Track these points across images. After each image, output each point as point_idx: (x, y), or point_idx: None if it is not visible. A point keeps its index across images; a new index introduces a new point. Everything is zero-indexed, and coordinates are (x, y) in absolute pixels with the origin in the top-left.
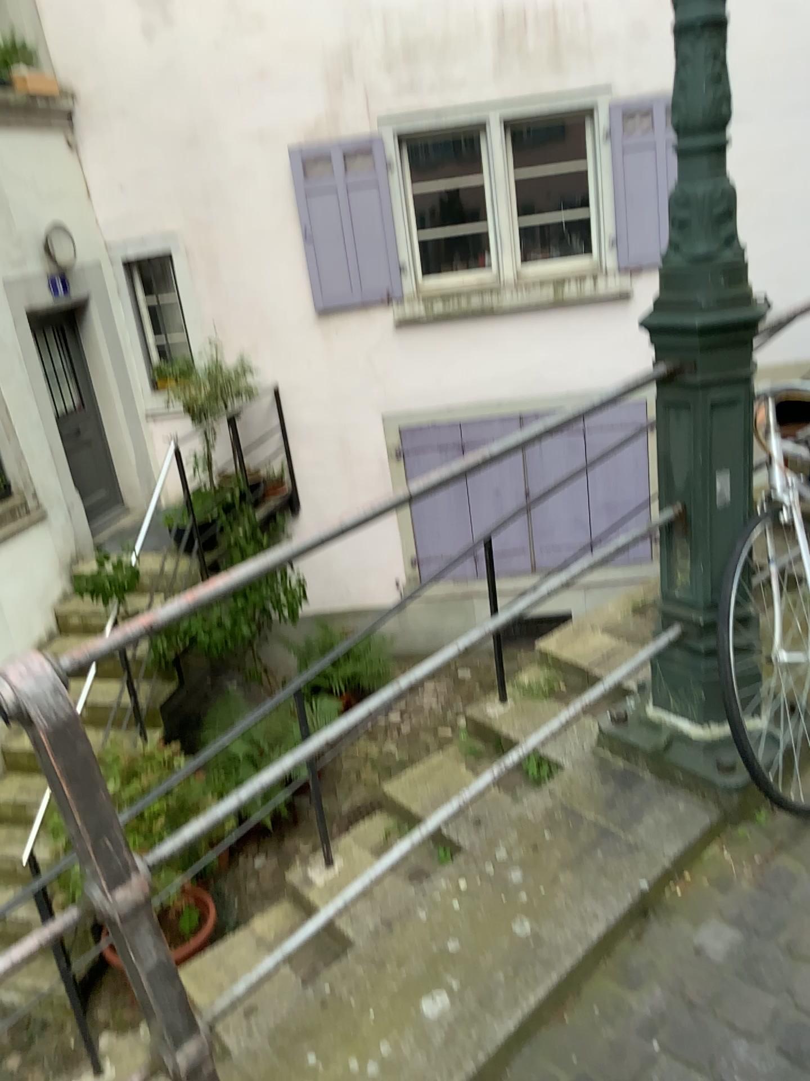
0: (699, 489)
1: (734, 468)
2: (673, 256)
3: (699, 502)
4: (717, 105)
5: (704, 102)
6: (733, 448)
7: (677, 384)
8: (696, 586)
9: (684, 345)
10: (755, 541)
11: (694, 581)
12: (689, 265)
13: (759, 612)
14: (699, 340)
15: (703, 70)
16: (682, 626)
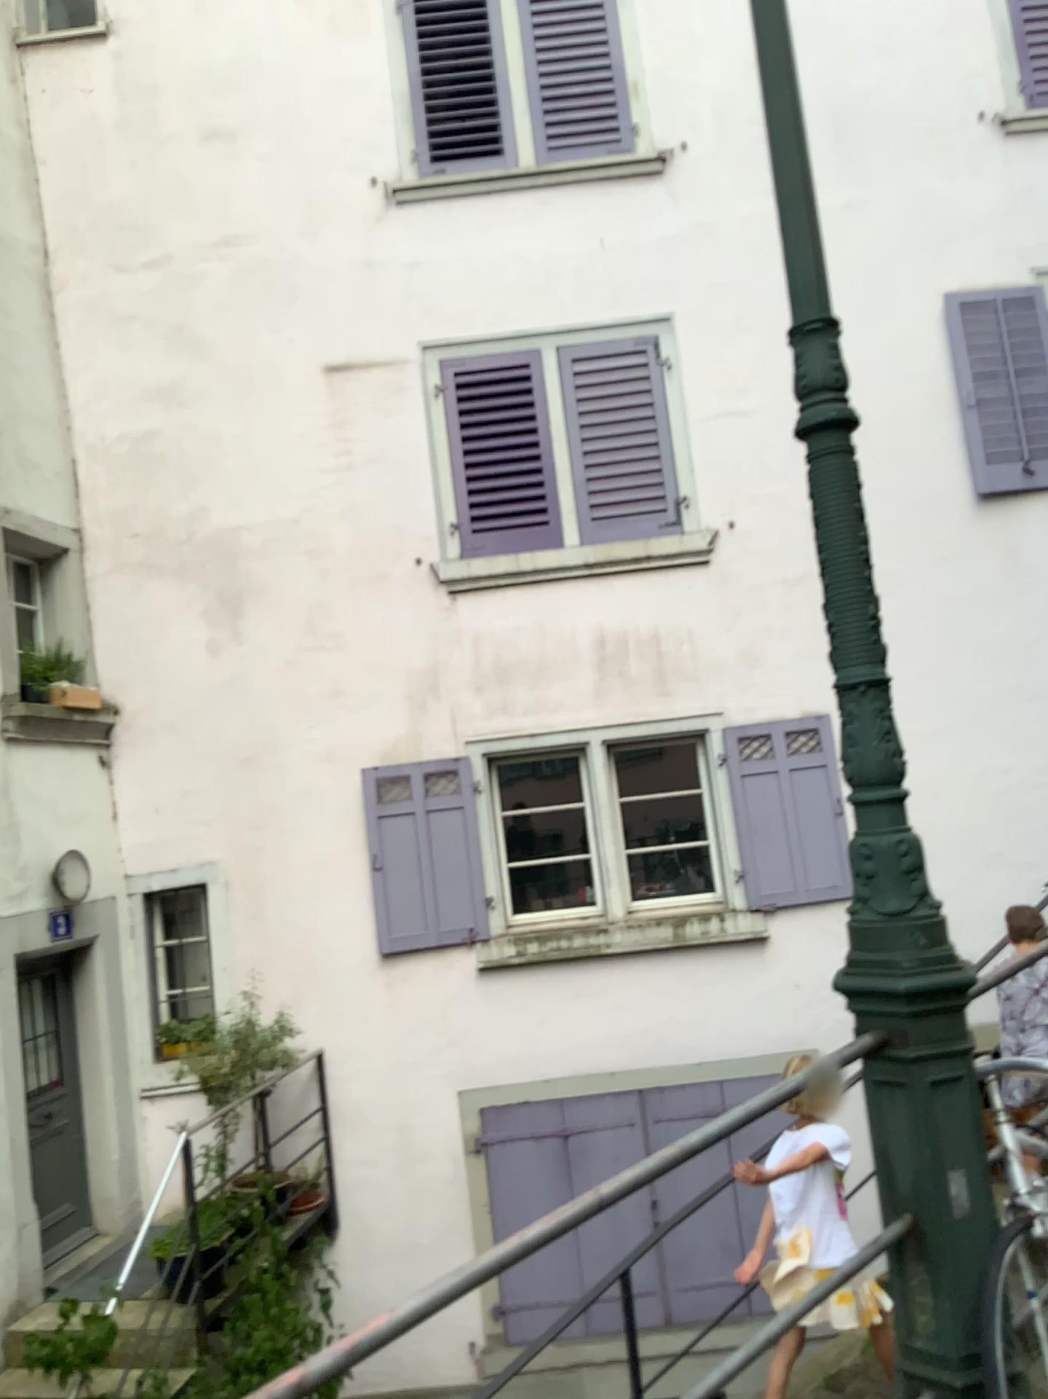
0: (929, 1191)
1: (968, 1164)
2: (862, 911)
3: (932, 1209)
4: (891, 761)
5: (877, 757)
6: (963, 1138)
7: (886, 1057)
8: (944, 1330)
9: (888, 1010)
10: (1006, 1265)
11: (940, 1322)
12: (882, 921)
13: (1028, 1369)
14: (906, 1006)
15: (871, 728)
16: (933, 1391)
